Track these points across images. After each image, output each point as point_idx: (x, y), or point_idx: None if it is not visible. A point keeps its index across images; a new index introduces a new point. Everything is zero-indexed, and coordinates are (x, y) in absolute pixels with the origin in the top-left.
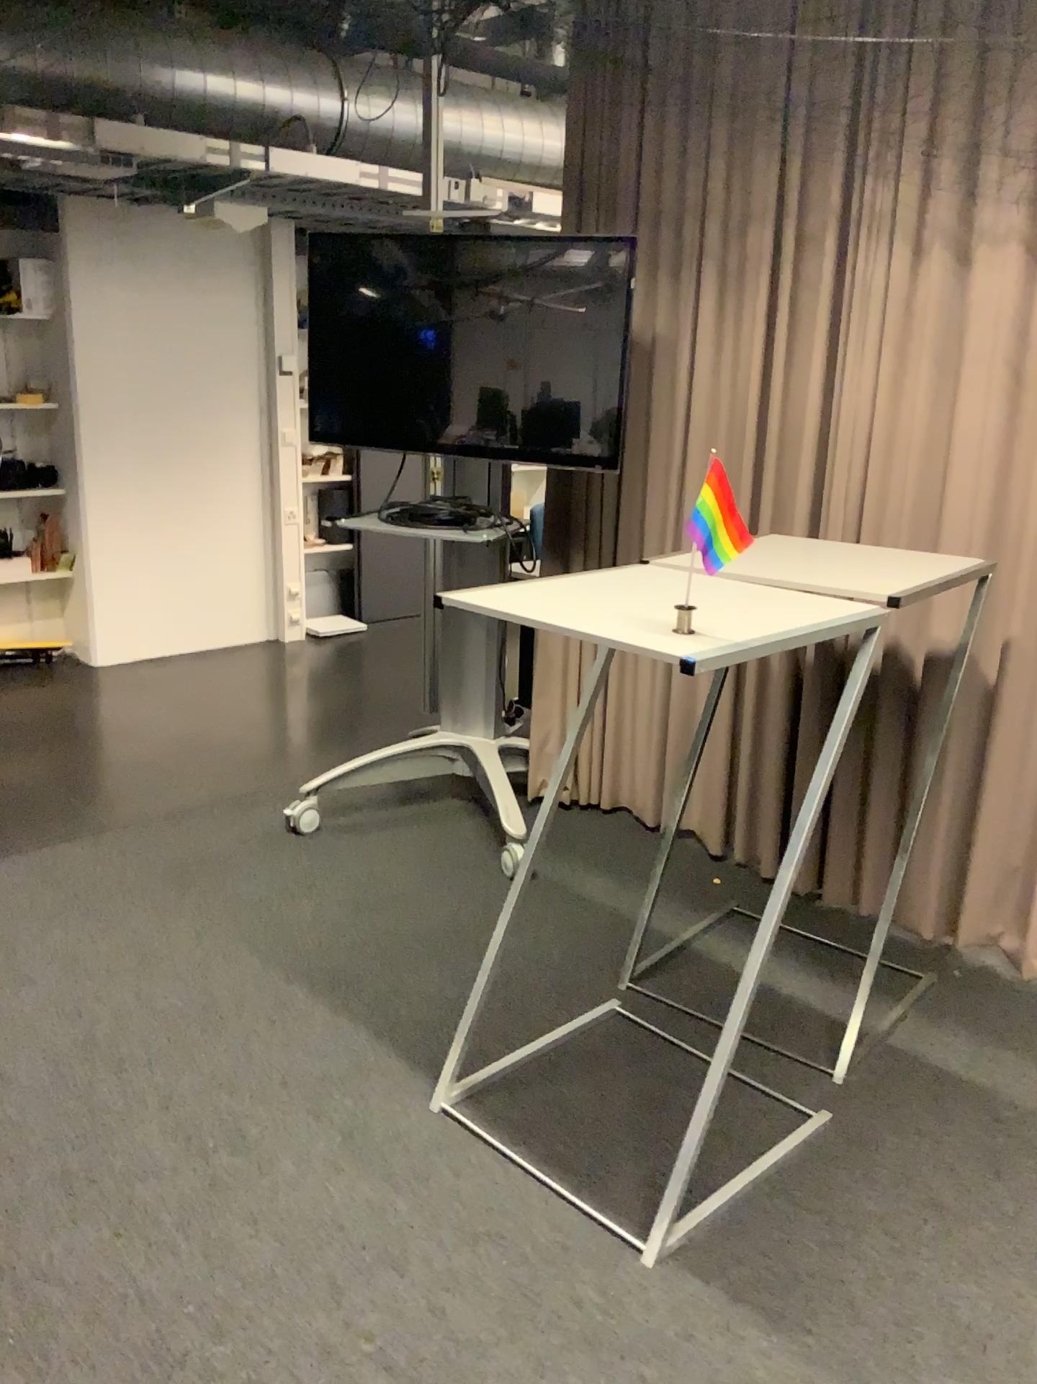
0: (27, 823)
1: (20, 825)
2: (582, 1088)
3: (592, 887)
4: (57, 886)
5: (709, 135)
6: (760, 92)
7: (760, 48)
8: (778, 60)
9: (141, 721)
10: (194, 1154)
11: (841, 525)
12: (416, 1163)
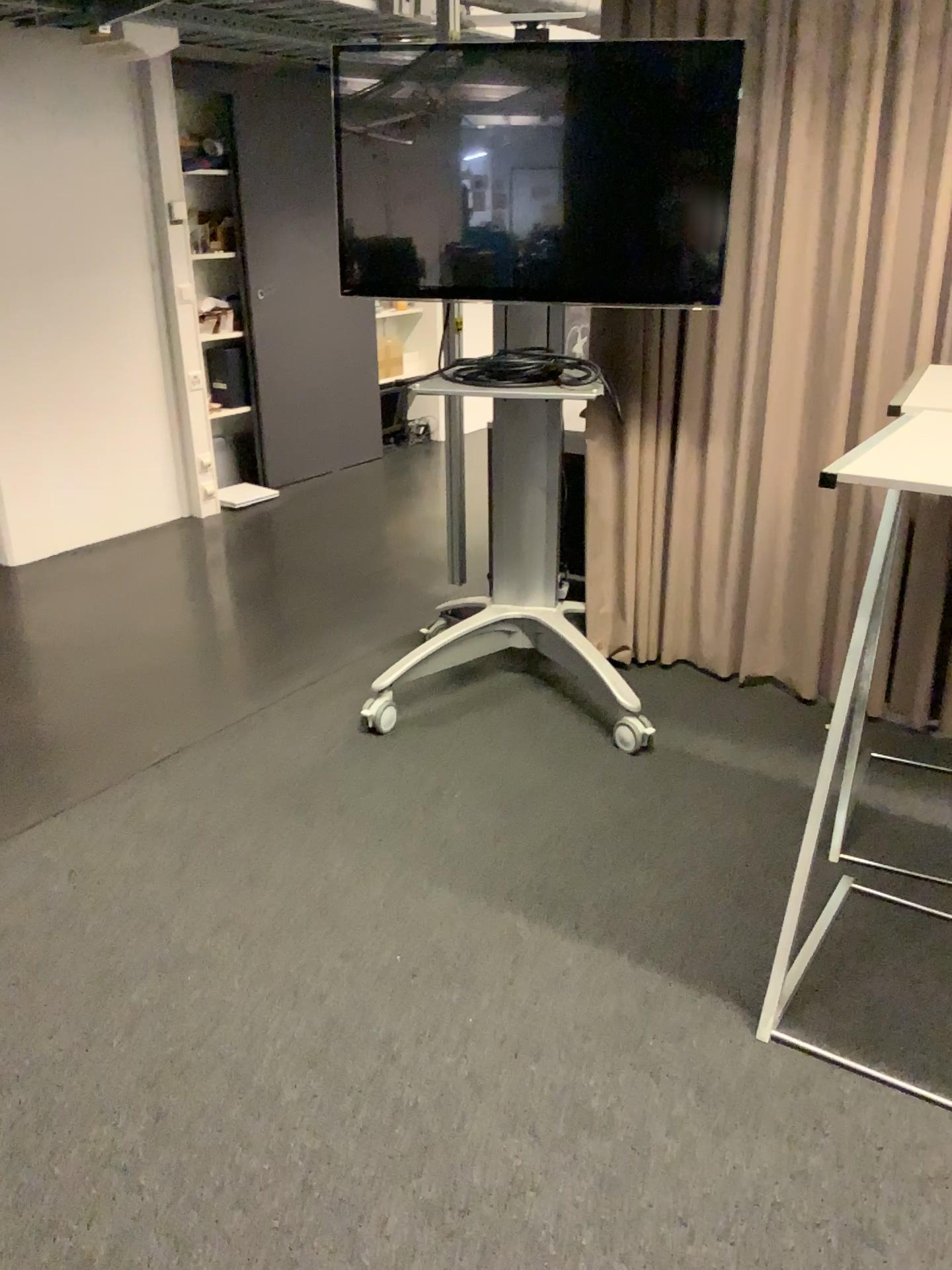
0: (66, 764)
1: (57, 767)
2: (880, 979)
3: (716, 750)
4: (156, 838)
5: None
6: None
7: None
8: None
9: (113, 626)
10: (551, 1149)
11: None
12: (789, 1105)
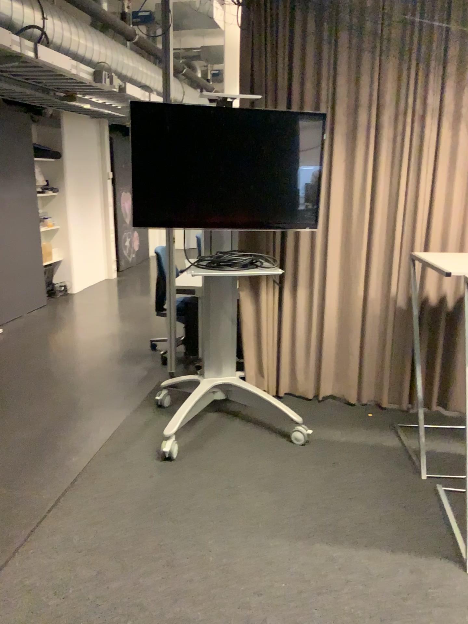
0: None
1: None
2: None
3: (335, 435)
4: (92, 553)
5: (333, 65)
6: (364, 47)
7: (365, 27)
8: (376, 34)
9: None
10: None
11: (409, 244)
12: None
